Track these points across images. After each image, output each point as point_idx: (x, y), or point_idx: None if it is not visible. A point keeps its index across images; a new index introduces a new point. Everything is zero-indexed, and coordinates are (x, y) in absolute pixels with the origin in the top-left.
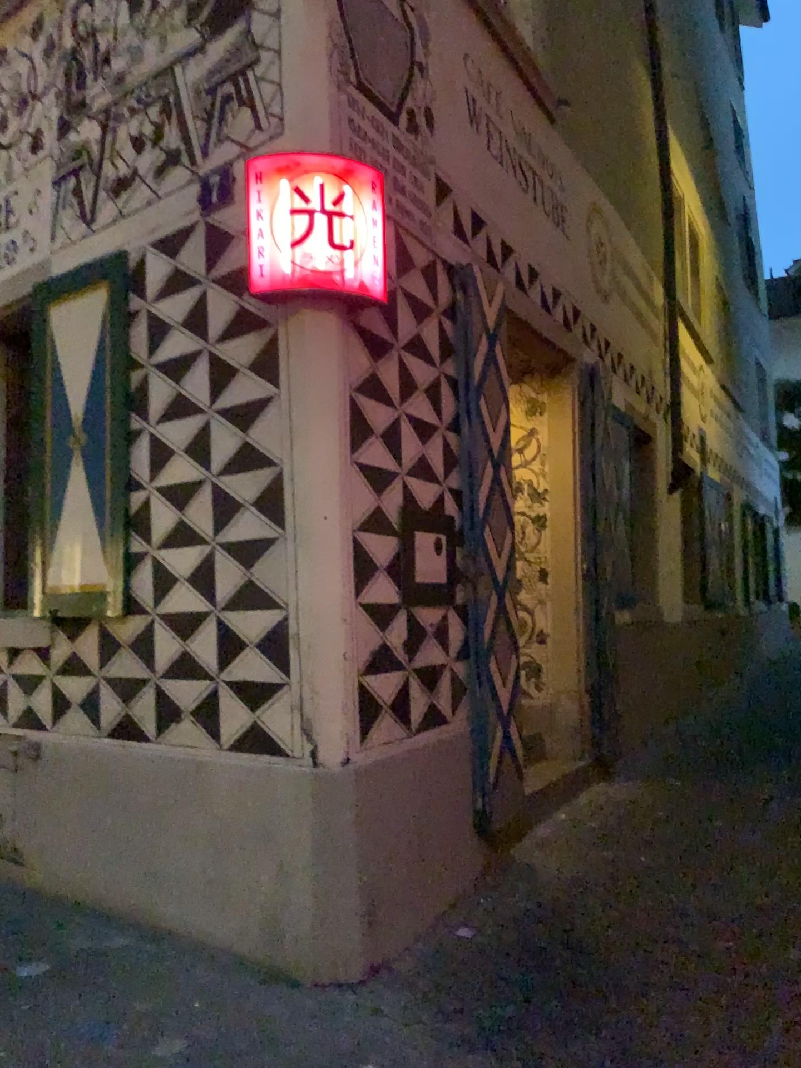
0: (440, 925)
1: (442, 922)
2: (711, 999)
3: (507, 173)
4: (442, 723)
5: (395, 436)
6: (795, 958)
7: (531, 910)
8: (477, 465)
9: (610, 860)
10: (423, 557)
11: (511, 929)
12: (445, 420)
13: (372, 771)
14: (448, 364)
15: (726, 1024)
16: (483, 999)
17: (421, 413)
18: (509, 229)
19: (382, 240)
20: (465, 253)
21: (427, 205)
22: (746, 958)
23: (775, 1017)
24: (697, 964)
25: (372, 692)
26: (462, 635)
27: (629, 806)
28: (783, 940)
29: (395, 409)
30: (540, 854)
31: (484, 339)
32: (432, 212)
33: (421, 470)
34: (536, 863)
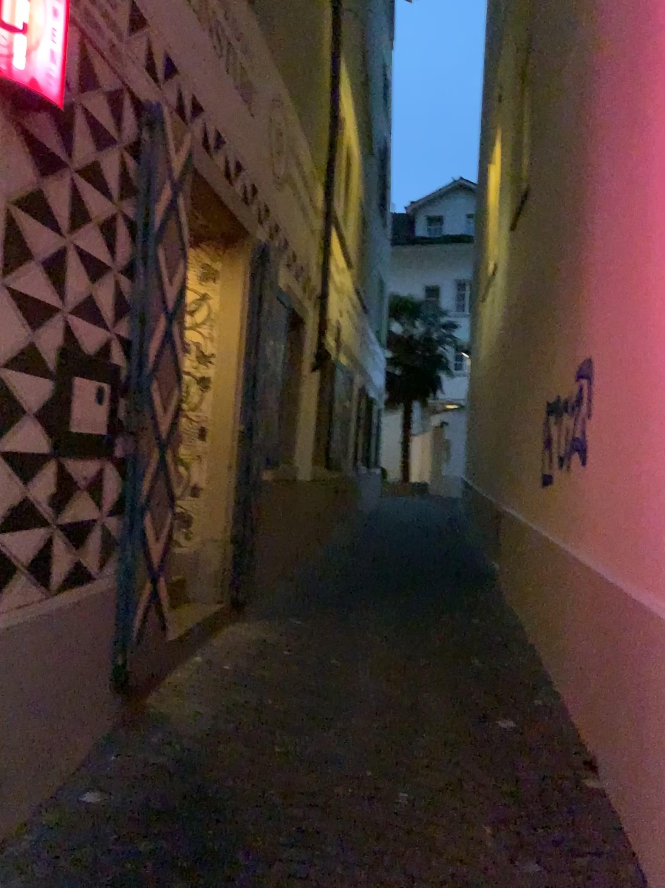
0: (66, 791)
1: (68, 787)
2: (334, 855)
3: (205, 33)
4: (88, 579)
5: (61, 269)
6: (405, 801)
7: (163, 765)
8: (149, 317)
9: (241, 706)
10: (82, 405)
11: (142, 789)
12: (120, 264)
13: (0, 637)
14: (128, 206)
15: (349, 884)
16: (106, 881)
17: (93, 250)
18: (201, 89)
19: (64, 43)
20: (156, 96)
21: (121, 30)
22: (364, 805)
23: (392, 872)
24: (321, 816)
25: (8, 549)
26: (117, 488)
27: (259, 649)
28: (394, 783)
29: (63, 239)
30: (175, 701)
31: (167, 189)
32: (125, 39)
33: (87, 312)
34: (171, 711)
